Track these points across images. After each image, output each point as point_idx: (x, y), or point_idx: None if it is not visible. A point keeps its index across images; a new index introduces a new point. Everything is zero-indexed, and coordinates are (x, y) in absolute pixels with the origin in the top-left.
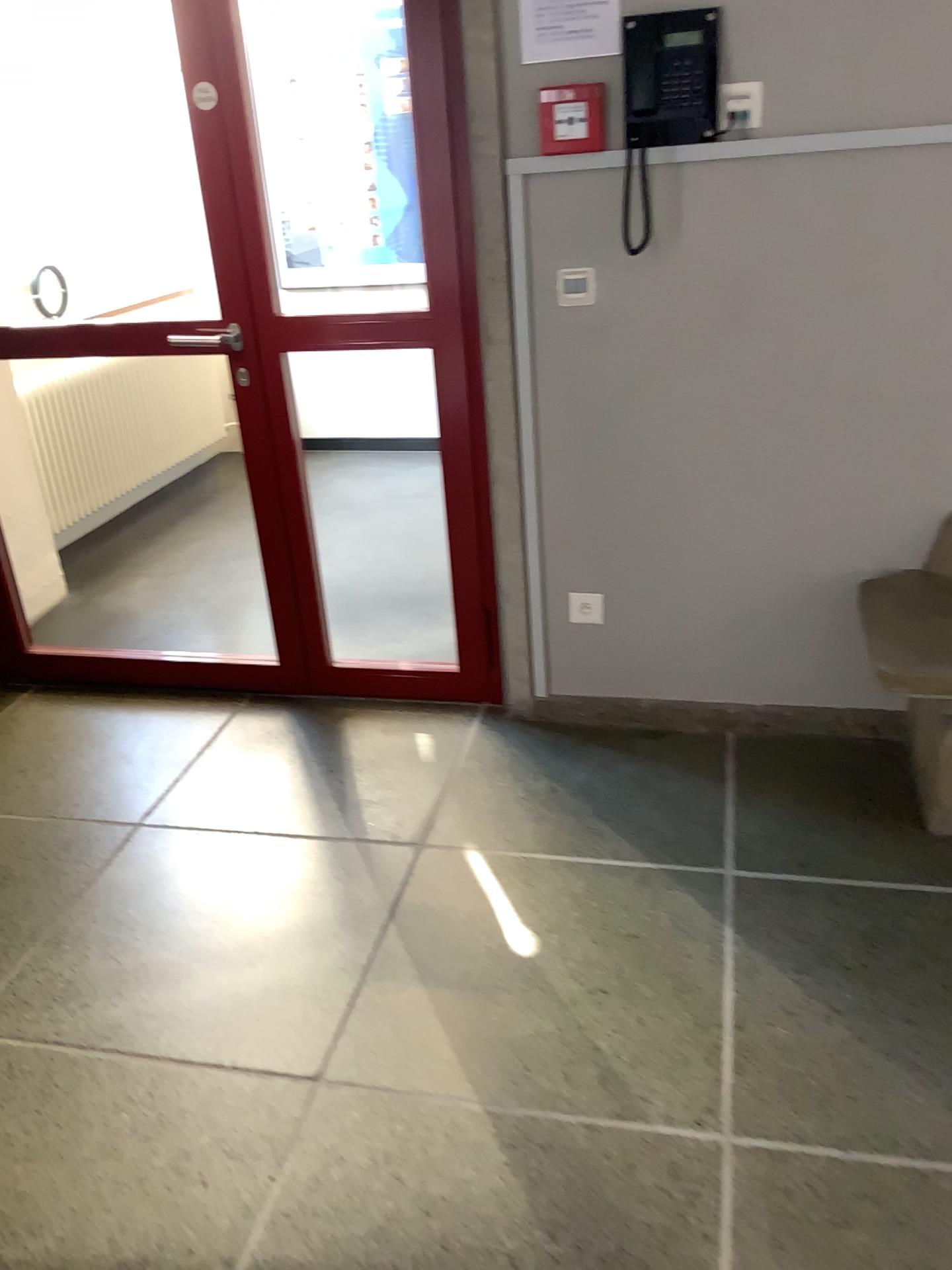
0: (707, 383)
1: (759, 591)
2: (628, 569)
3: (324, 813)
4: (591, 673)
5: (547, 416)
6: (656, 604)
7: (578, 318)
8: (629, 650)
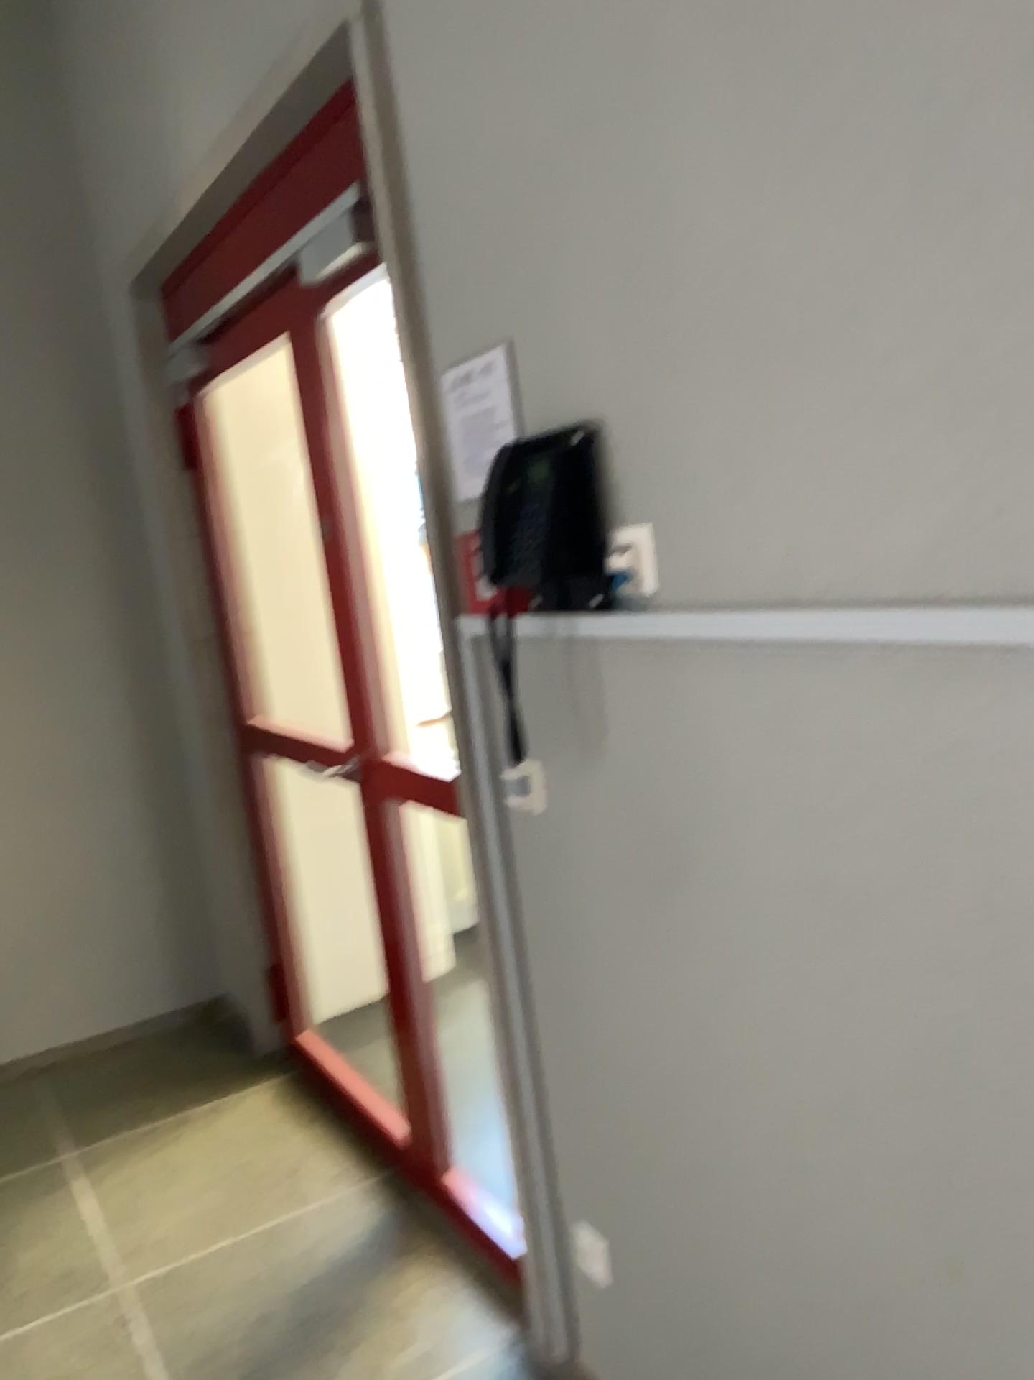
0: (664, 974)
1: (766, 1373)
2: (627, 1223)
3: (231, 1378)
4: (612, 1360)
5: (533, 954)
6: (659, 1302)
7: (542, 830)
8: (644, 1356)
